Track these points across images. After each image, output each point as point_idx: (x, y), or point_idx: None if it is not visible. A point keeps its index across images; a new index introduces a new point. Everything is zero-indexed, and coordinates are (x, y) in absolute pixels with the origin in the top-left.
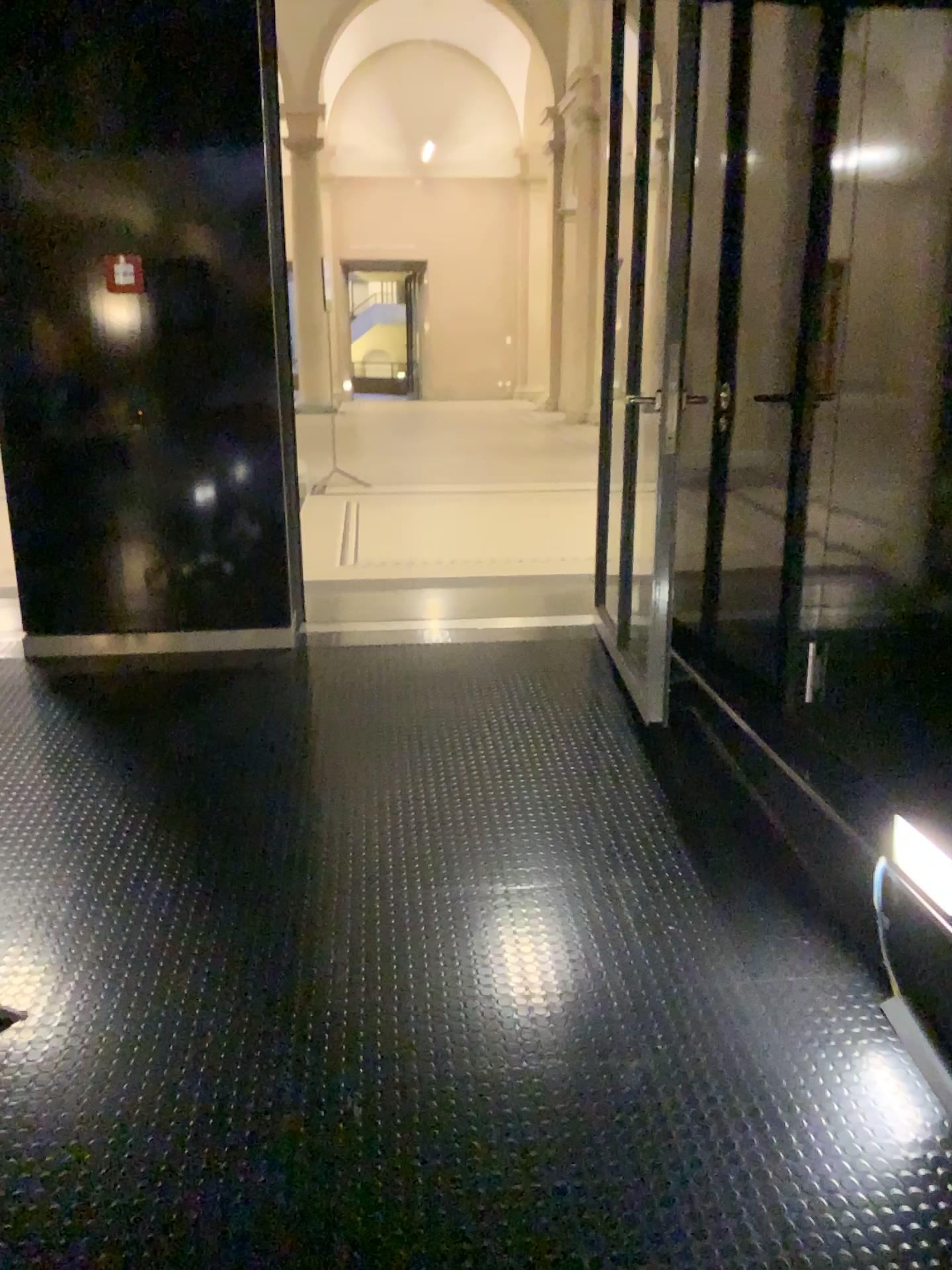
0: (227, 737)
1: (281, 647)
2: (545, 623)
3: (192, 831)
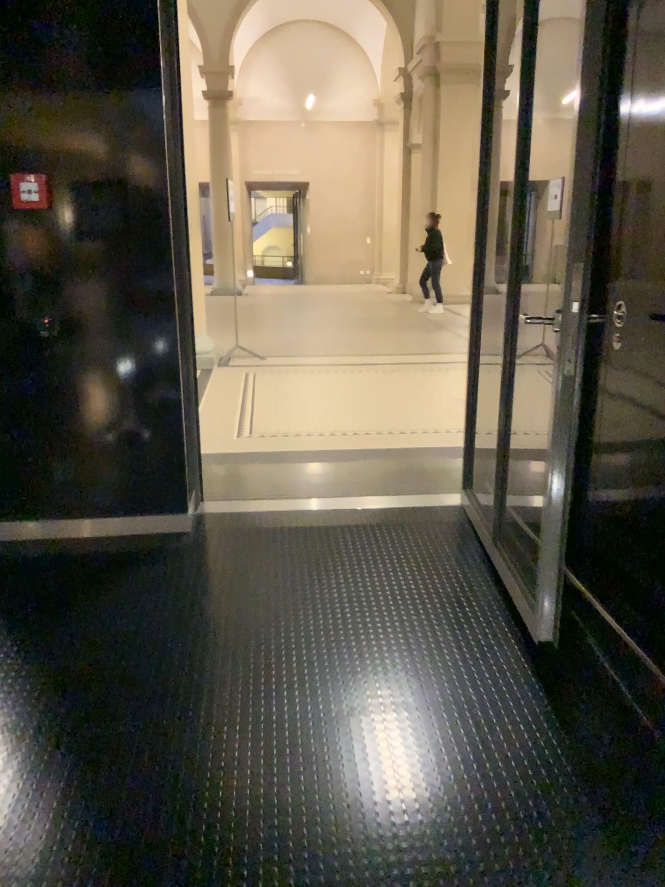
0: (117, 640)
1: (179, 531)
2: (415, 502)
3: (64, 780)
